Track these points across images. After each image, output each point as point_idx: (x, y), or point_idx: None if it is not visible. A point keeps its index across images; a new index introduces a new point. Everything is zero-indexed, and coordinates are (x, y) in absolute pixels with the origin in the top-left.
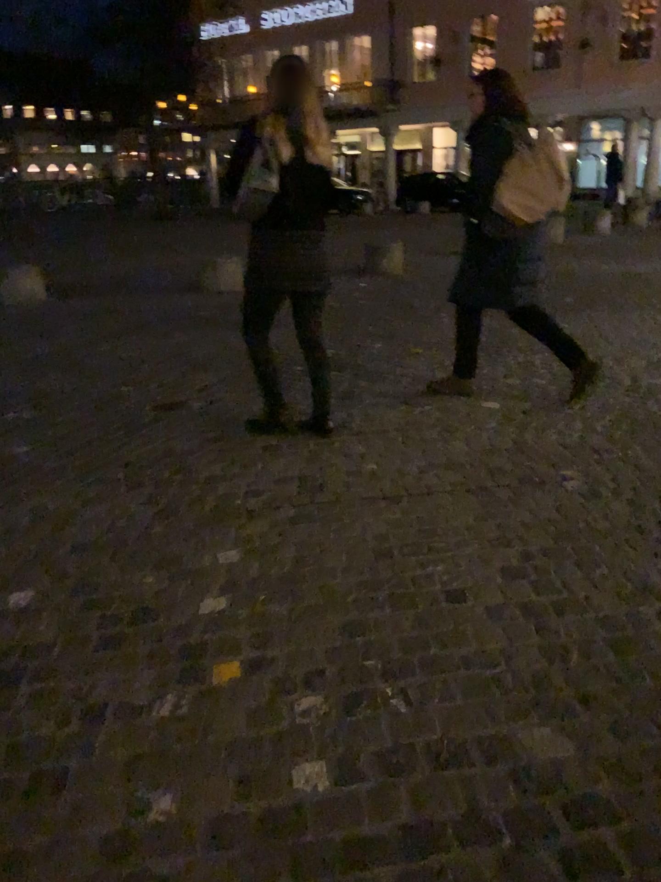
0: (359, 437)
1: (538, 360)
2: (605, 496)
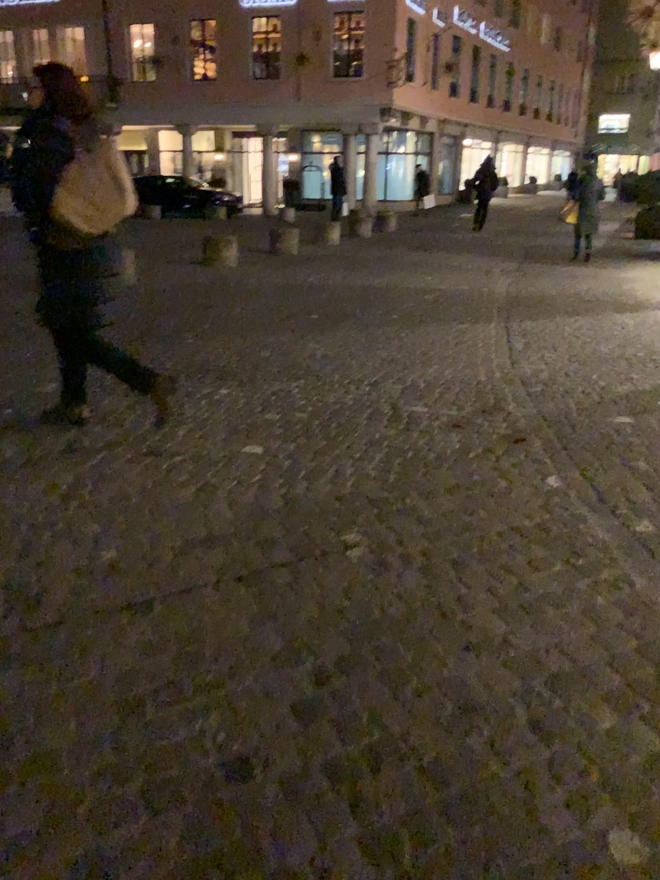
0: (89, 508)
1: (292, 387)
2: (389, 564)
